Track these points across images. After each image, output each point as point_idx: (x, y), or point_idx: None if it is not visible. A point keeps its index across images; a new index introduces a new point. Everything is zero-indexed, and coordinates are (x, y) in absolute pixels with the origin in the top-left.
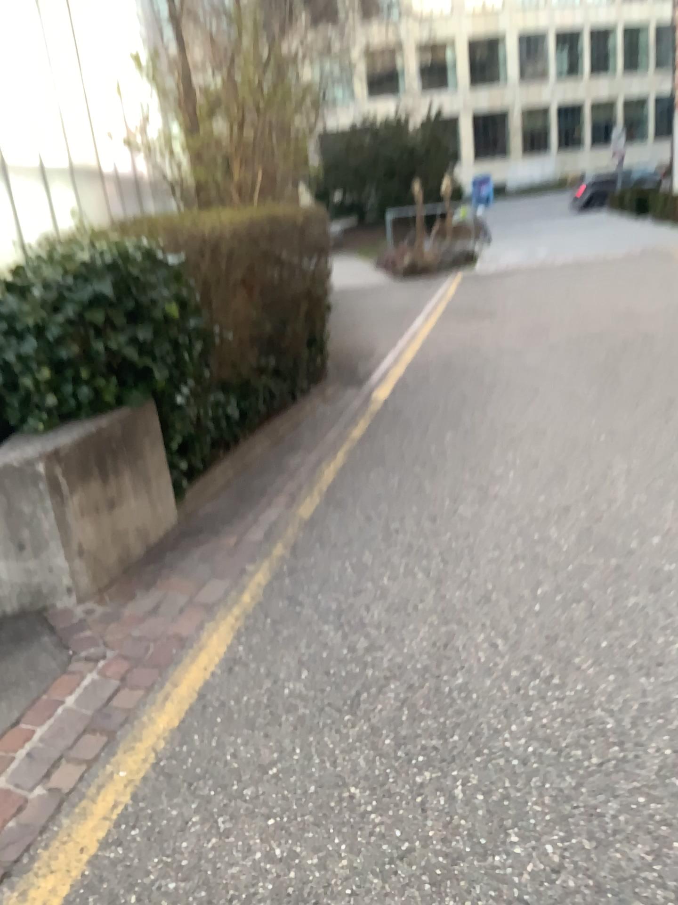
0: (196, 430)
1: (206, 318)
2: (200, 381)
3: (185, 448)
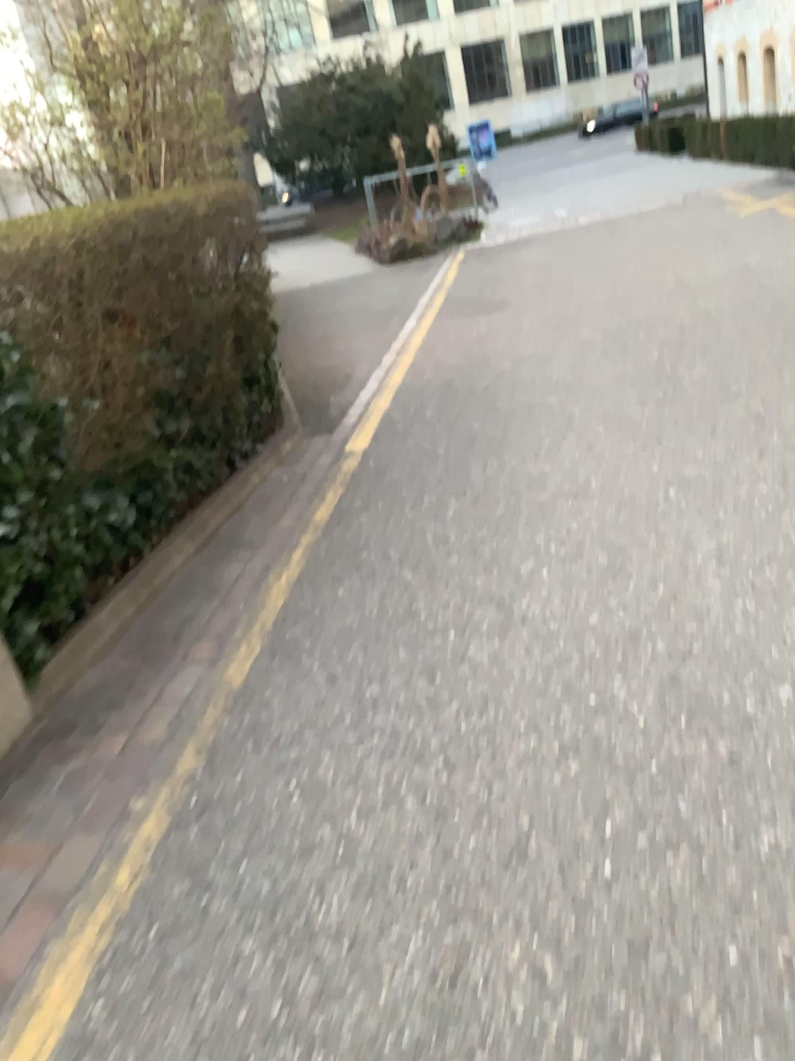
0: (52, 571)
1: (45, 393)
2: (46, 495)
3: (36, 603)
